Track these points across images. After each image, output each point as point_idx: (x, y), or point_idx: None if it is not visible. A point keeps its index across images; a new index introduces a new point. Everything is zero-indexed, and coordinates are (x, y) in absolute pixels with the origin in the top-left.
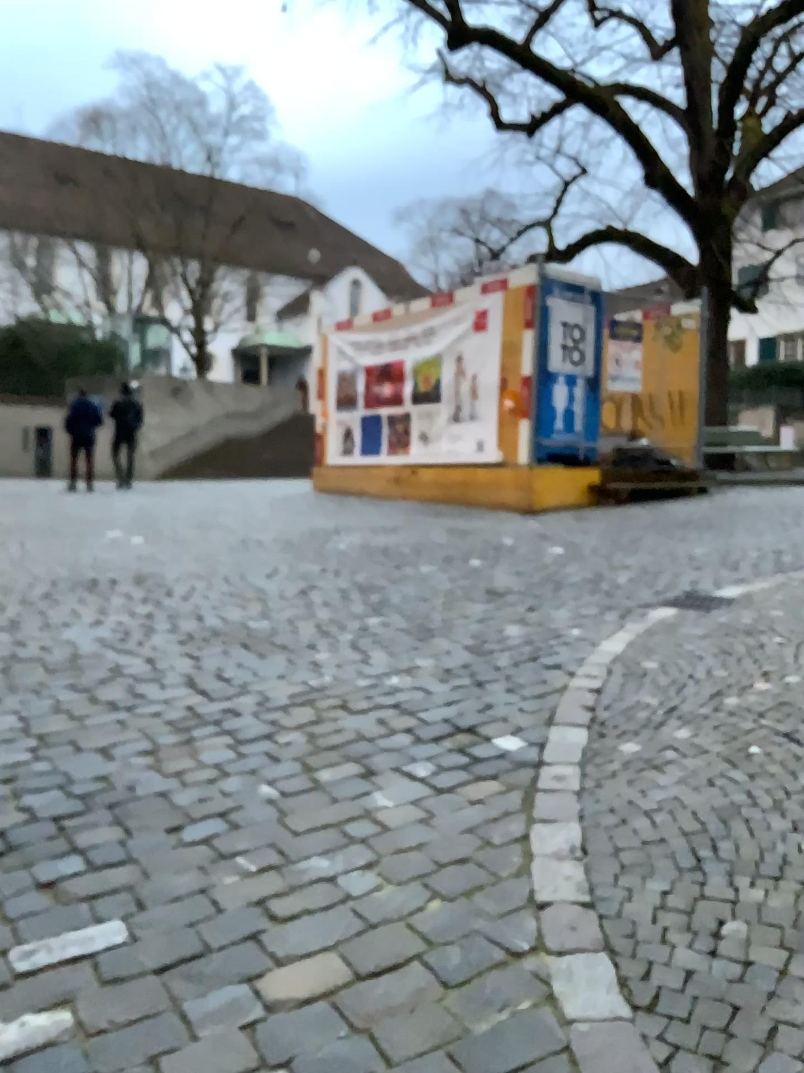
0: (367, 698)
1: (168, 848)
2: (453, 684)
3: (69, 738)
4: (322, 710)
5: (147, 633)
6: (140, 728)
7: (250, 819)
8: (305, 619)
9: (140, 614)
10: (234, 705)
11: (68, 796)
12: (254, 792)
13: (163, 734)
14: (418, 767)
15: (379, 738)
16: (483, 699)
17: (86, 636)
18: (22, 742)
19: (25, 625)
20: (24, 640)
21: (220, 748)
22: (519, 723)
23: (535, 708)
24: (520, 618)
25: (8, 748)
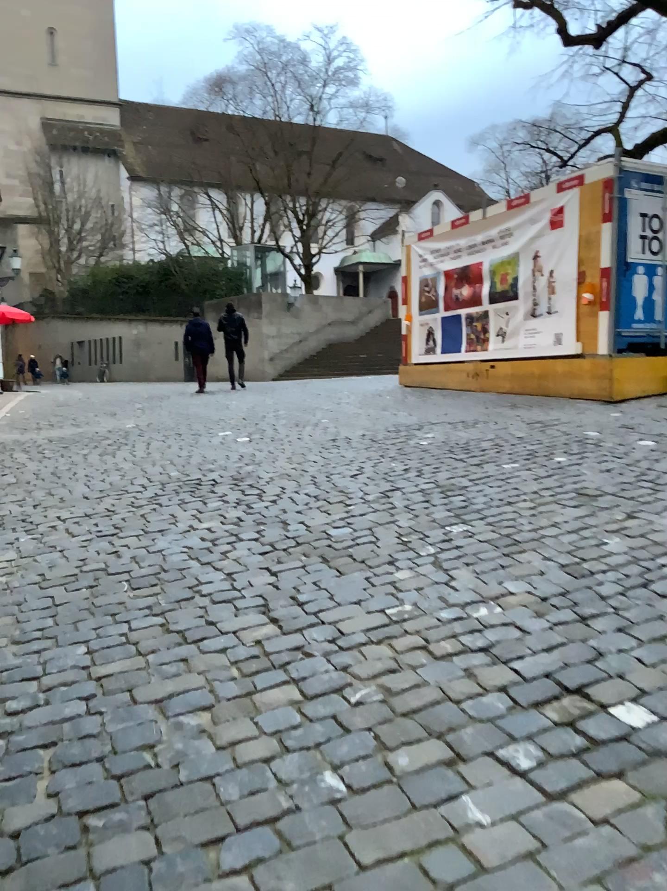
0: (453, 635)
1: (198, 887)
2: (551, 619)
3: (126, 685)
4: (401, 652)
5: (231, 544)
6: (203, 672)
7: (305, 837)
8: (388, 528)
9: (229, 521)
10: (306, 642)
11: (105, 776)
12: (315, 787)
13: (224, 683)
14: (519, 753)
15: (468, 701)
16: (590, 641)
17: (174, 547)
18: (77, 688)
19: (121, 534)
20: (116, 551)
21: (283, 707)
22: (642, 682)
23: (657, 660)
24: (620, 528)
25: (62, 696)
